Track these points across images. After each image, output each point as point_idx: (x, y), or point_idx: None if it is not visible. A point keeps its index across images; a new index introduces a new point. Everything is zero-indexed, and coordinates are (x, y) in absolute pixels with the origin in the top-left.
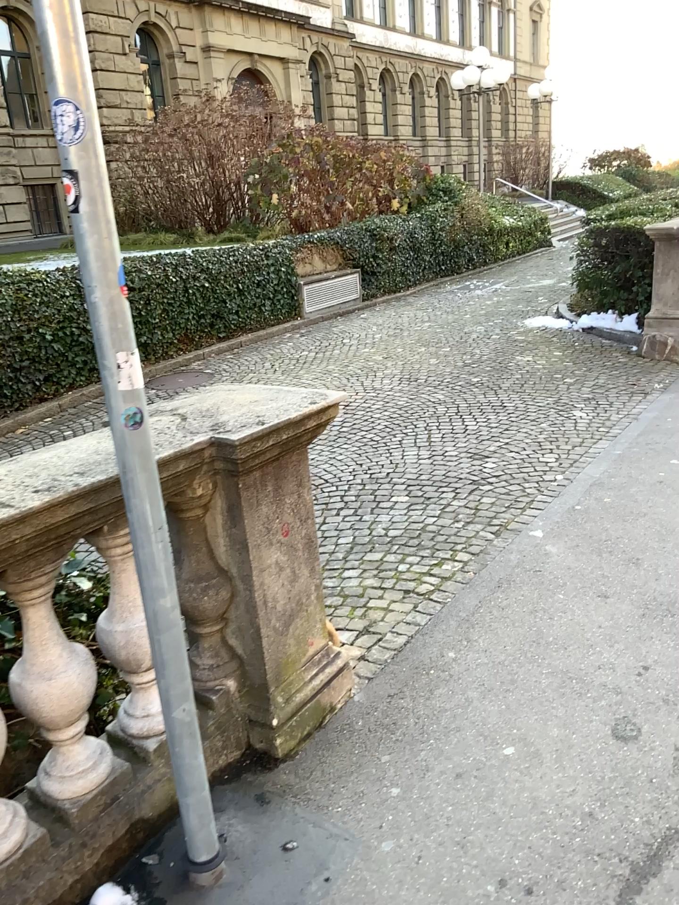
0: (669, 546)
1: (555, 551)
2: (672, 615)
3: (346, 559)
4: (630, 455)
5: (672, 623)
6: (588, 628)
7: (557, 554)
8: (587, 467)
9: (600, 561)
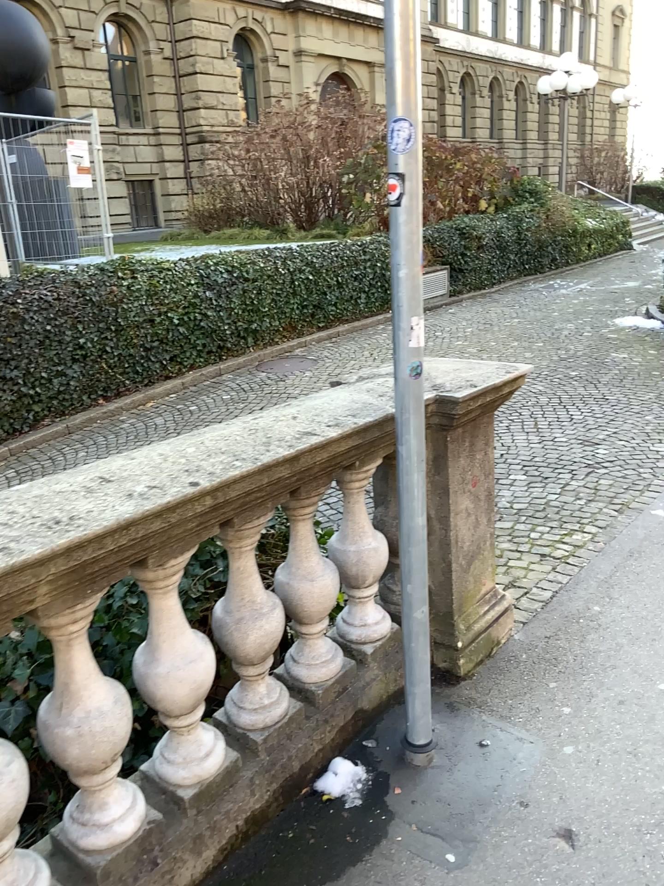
0: None
1: None
2: None
3: None
4: None
5: None
6: None
7: None
8: None
9: None
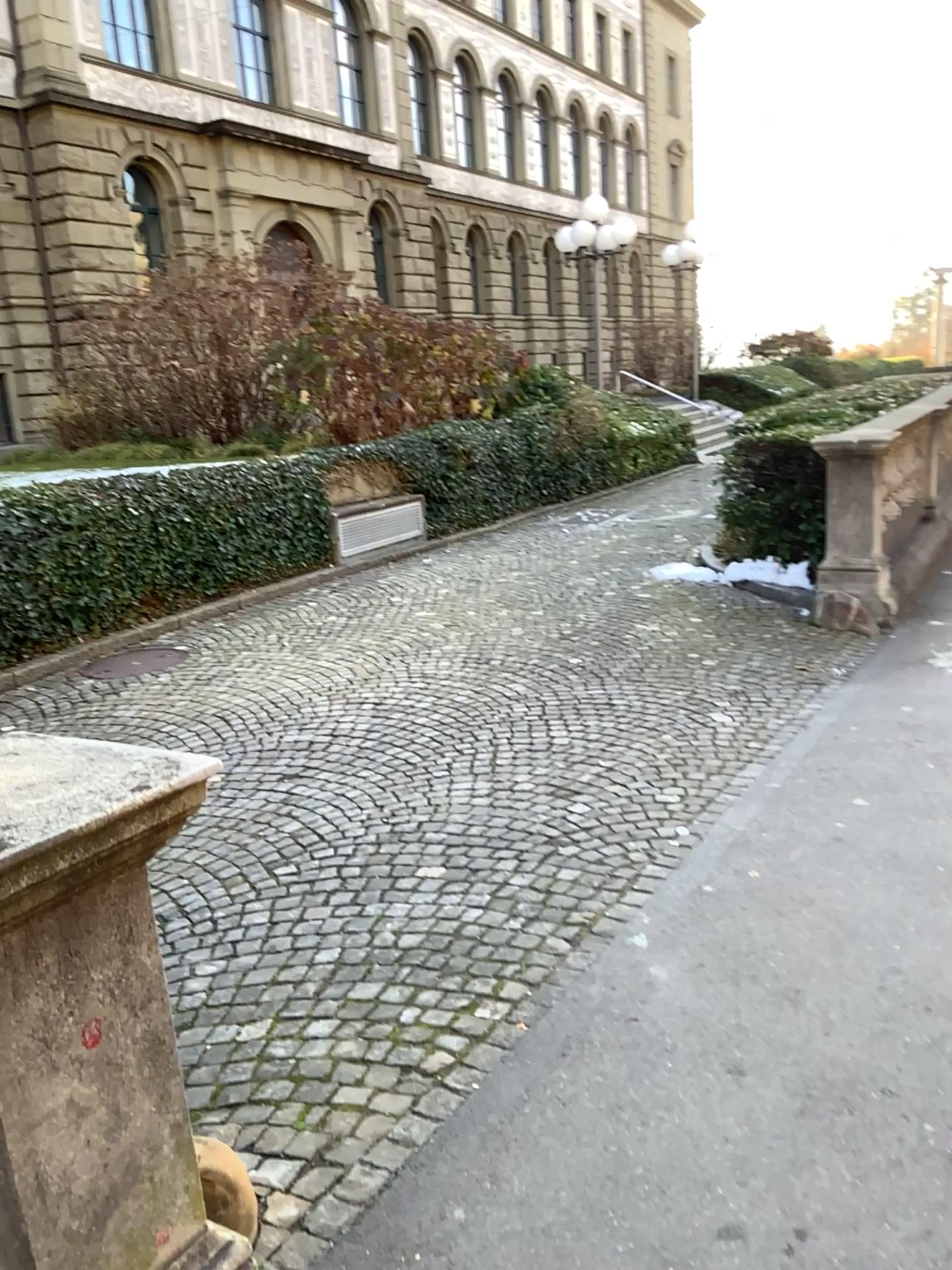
0: (848, 963)
1: (664, 974)
2: (850, 1106)
3: (323, 991)
4: (792, 793)
5: (849, 1123)
6: (707, 1137)
7: (668, 980)
8: (726, 813)
9: (737, 992)
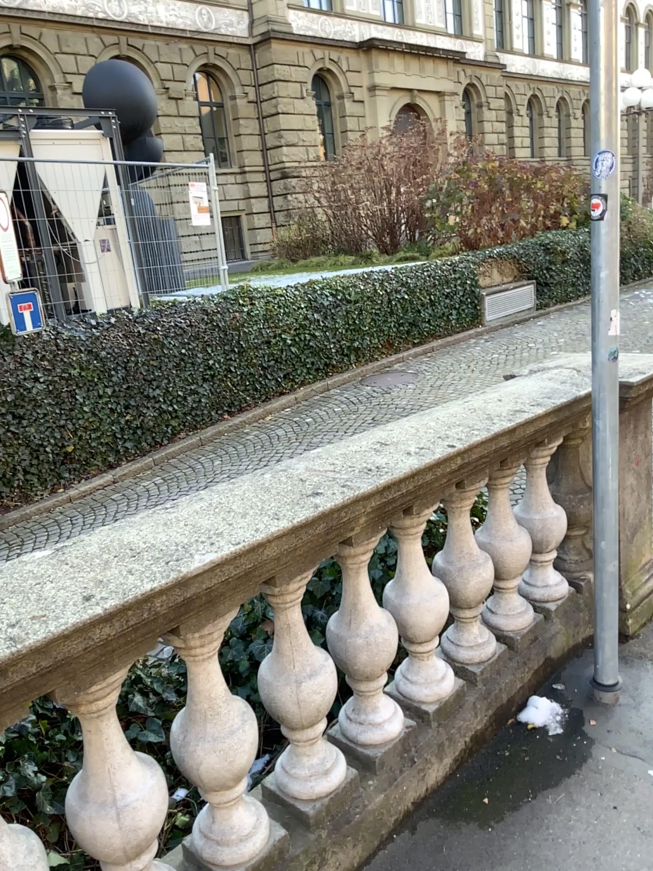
0: None
1: None
2: None
3: None
4: None
5: None
6: None
7: None
8: None
9: None
